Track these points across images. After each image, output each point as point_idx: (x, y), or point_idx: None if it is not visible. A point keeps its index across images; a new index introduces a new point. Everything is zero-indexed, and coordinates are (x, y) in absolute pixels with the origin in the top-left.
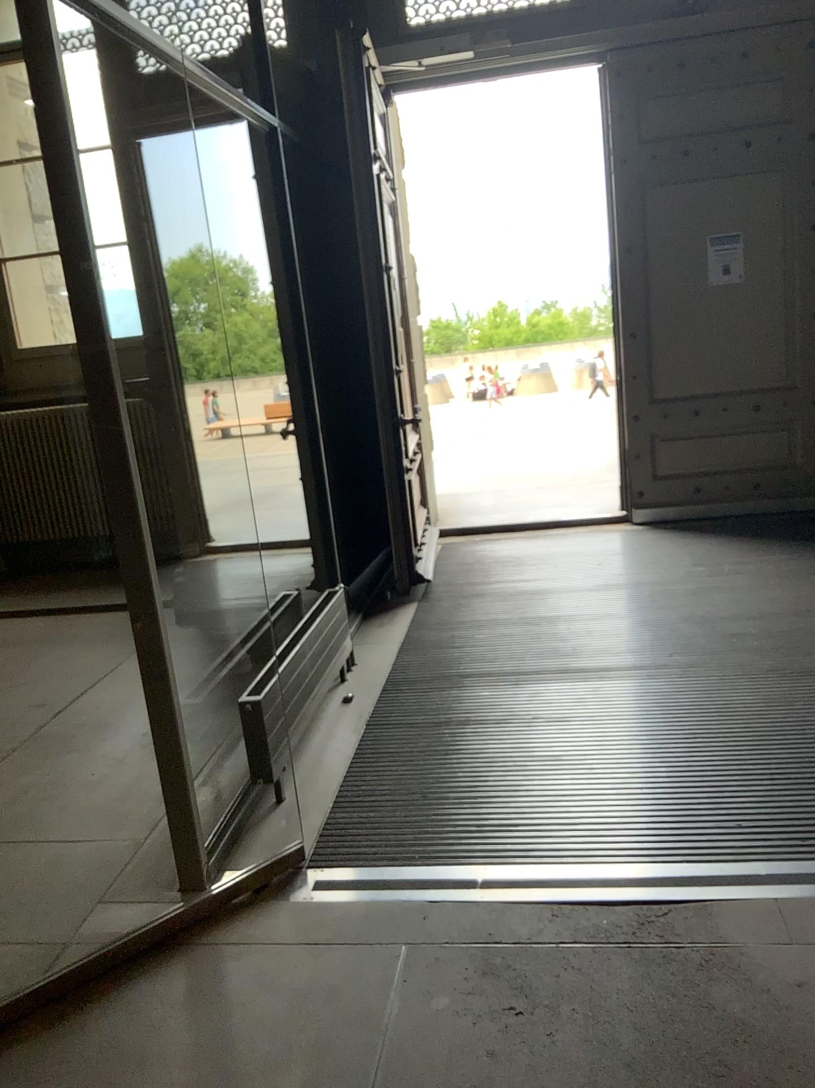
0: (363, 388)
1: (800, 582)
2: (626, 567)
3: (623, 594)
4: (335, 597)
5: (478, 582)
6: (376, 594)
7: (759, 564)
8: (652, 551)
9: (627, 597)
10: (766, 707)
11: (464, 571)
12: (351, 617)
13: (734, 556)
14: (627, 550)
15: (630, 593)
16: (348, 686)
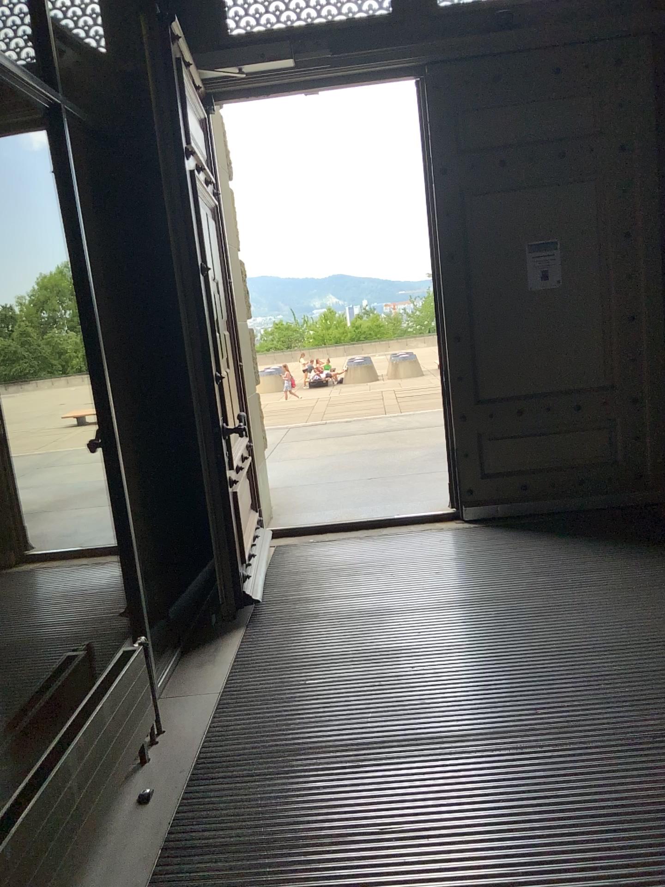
0: (179, 398)
1: (644, 596)
2: (460, 576)
3: (462, 615)
4: (131, 660)
5: (308, 598)
6: (198, 620)
7: (596, 573)
8: (484, 555)
9: (467, 617)
10: (661, 799)
11: (294, 583)
12: (165, 655)
13: (567, 562)
14: (458, 554)
15: (469, 611)
16: (149, 767)
